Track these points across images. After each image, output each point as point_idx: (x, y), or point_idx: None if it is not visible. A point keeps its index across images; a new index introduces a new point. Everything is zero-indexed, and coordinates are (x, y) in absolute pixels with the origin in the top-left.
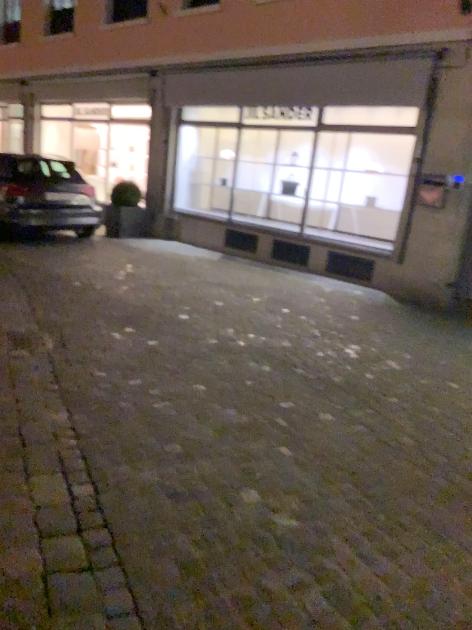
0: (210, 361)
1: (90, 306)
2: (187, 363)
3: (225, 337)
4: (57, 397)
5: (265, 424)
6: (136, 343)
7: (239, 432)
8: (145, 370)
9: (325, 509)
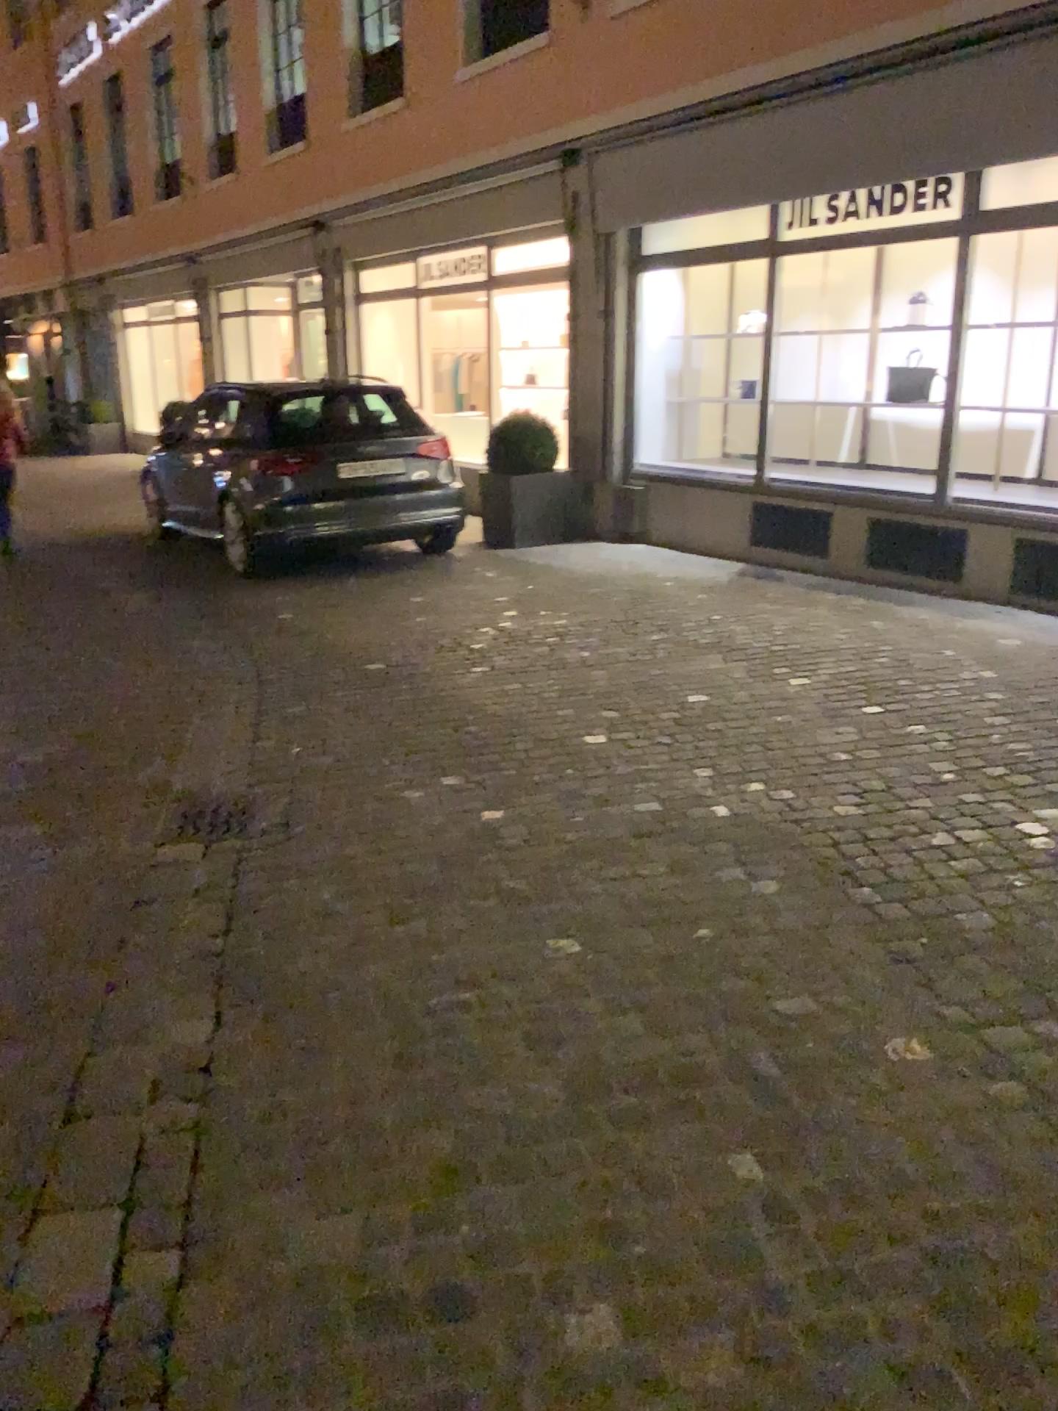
0: (621, 867)
1: (381, 722)
2: (560, 874)
3: (684, 795)
4: (204, 974)
5: (711, 1070)
6: (451, 818)
7: (629, 1095)
8: (445, 896)
9: (811, 1402)
